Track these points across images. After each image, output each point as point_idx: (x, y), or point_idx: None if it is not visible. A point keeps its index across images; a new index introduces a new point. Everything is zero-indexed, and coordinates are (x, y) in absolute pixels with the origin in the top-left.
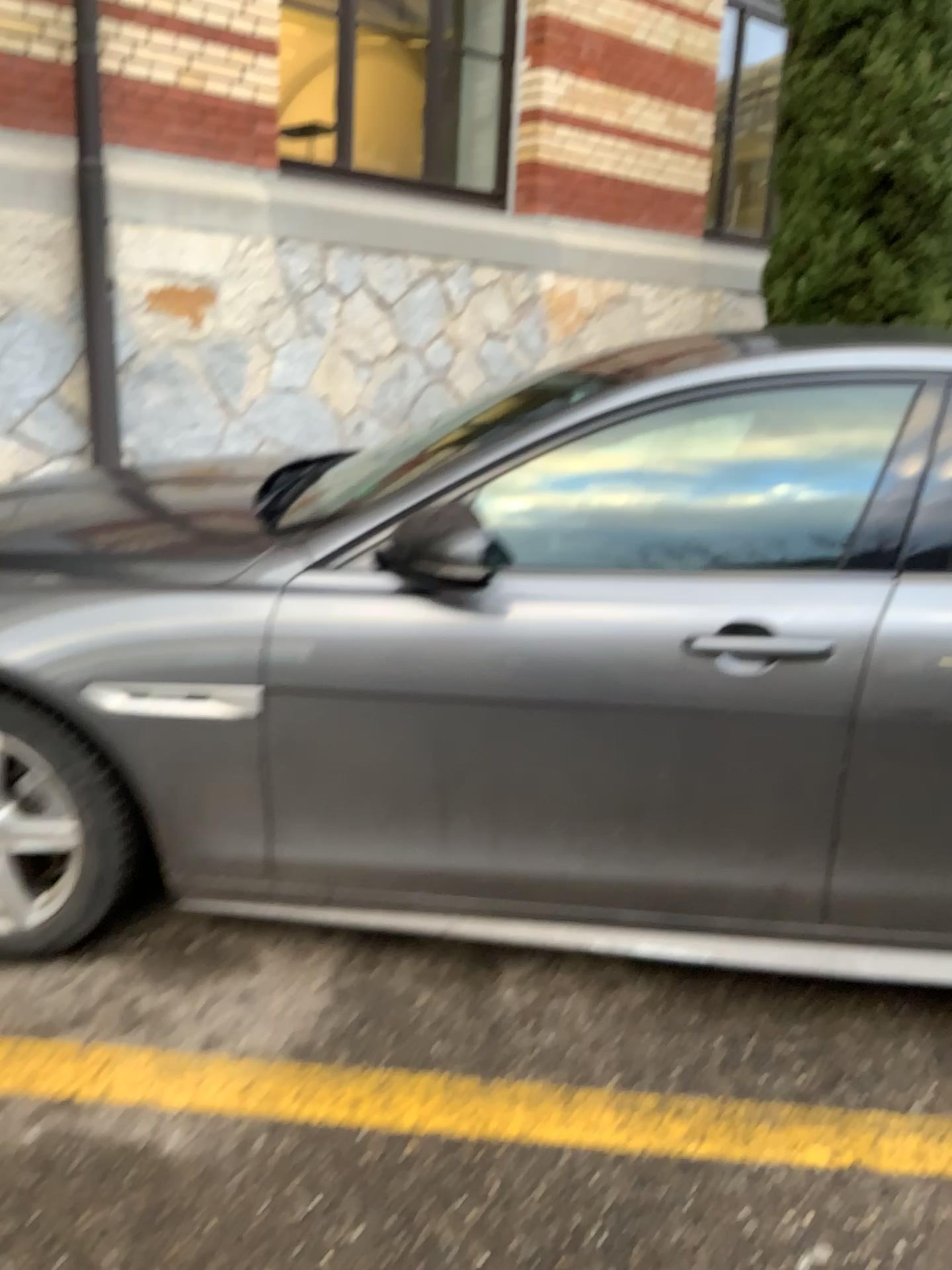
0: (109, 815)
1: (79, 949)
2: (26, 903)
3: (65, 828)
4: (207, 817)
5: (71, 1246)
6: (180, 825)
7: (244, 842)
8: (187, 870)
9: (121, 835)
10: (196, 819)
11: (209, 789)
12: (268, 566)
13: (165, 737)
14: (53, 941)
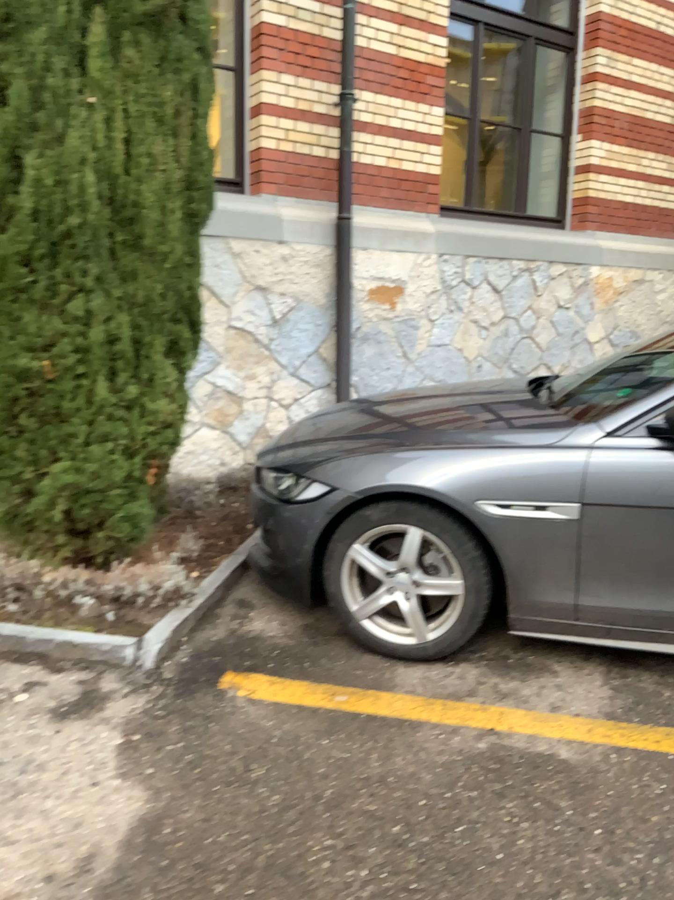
0: (482, 575)
1: (450, 656)
2: (428, 626)
3: (454, 583)
4: (541, 577)
5: (536, 793)
6: (524, 582)
7: (561, 592)
8: (523, 609)
9: (487, 588)
10: (533, 579)
11: (544, 561)
12: (577, 436)
13: (523, 530)
14: (443, 649)
